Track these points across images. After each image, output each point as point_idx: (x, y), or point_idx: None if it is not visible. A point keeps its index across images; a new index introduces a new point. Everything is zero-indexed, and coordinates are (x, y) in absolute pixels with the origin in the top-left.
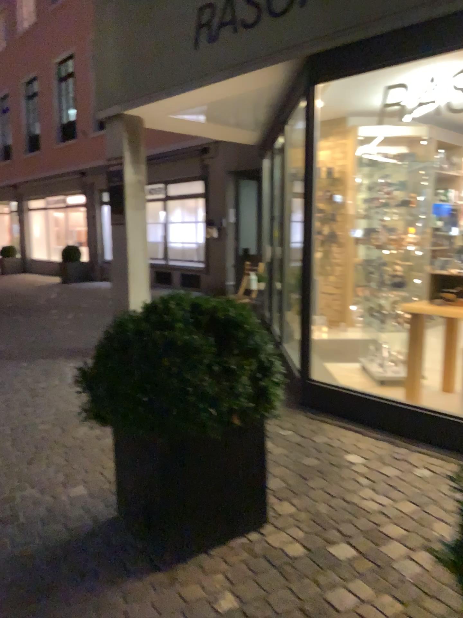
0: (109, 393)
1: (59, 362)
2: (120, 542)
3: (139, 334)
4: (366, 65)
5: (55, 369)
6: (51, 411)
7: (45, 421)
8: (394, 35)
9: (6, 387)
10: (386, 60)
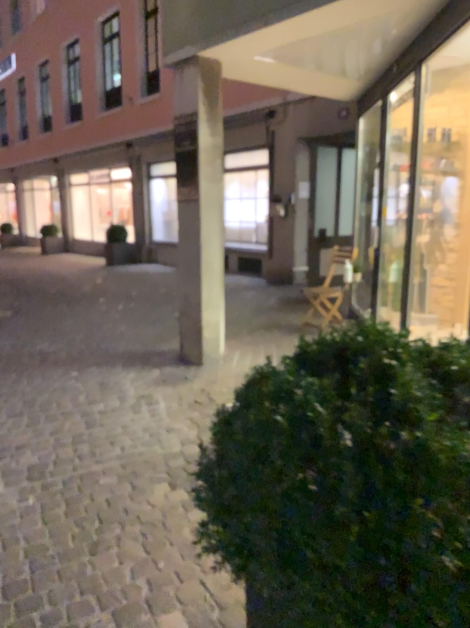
0: (273, 551)
1: (116, 372)
2: None
3: (334, 430)
4: None
5: (112, 382)
6: (114, 455)
7: (109, 472)
8: None
9: (54, 410)
10: None
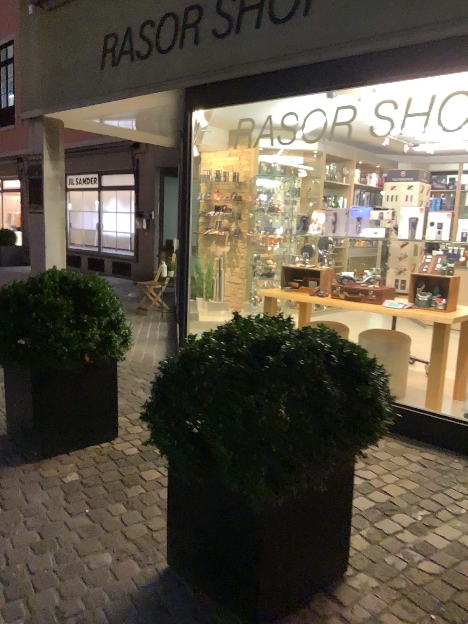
0: None
1: None
2: (4, 446)
3: (19, 295)
4: (226, 100)
5: None
6: None
7: None
8: (244, 80)
9: None
10: (238, 98)
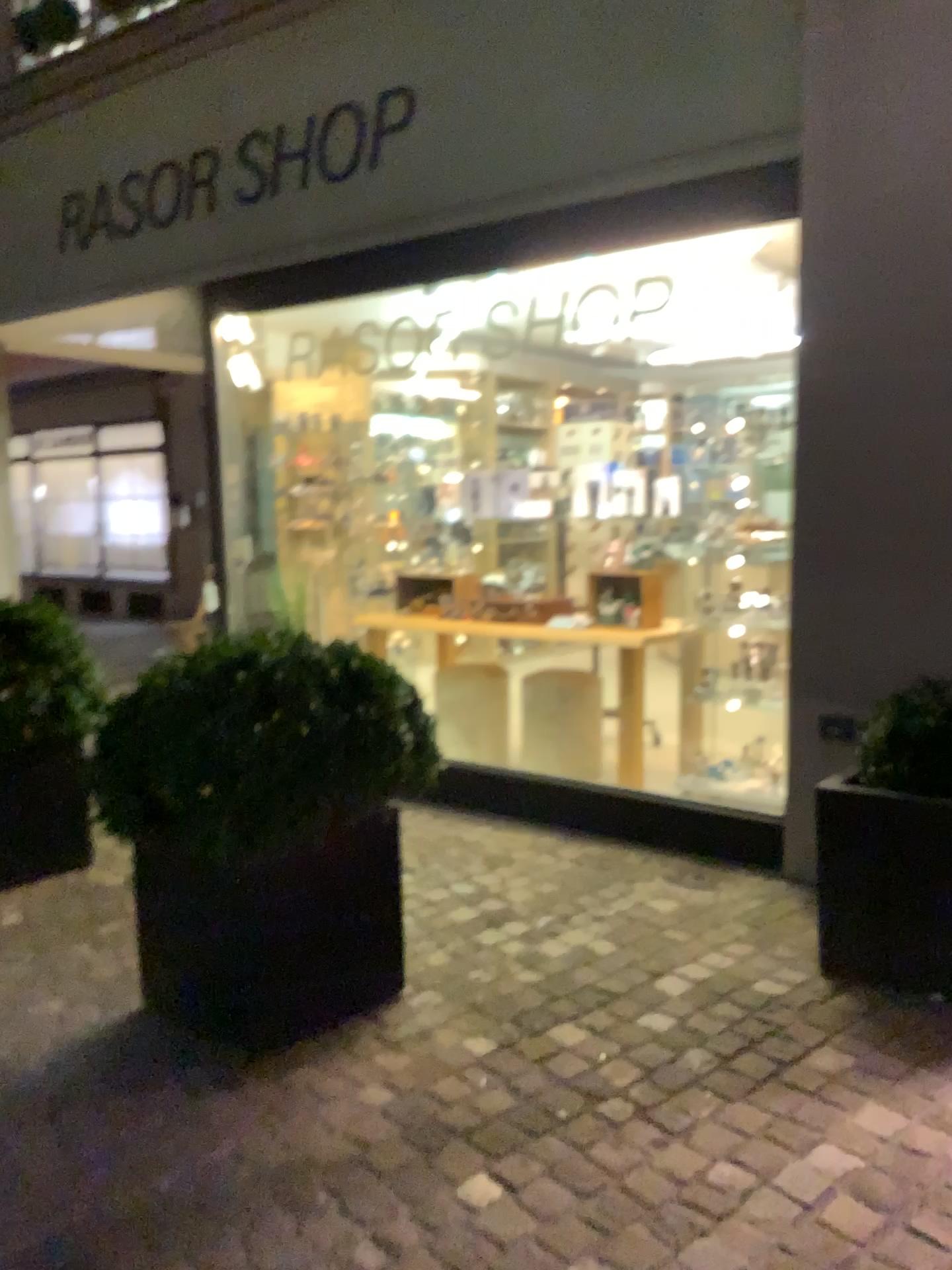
0: None
1: None
2: None
3: None
4: (268, 304)
5: None
6: None
7: None
8: (292, 271)
9: None
10: (287, 301)
